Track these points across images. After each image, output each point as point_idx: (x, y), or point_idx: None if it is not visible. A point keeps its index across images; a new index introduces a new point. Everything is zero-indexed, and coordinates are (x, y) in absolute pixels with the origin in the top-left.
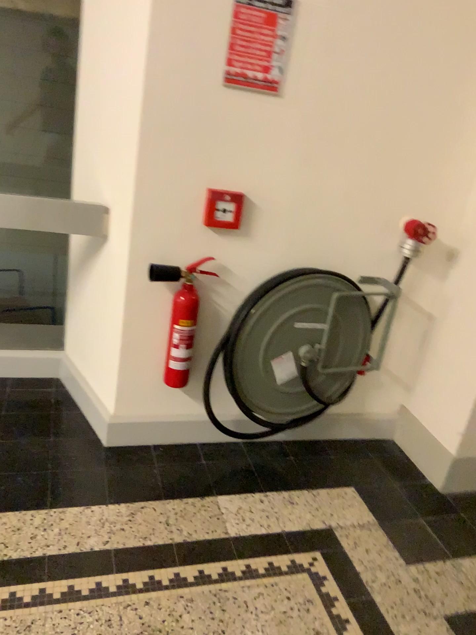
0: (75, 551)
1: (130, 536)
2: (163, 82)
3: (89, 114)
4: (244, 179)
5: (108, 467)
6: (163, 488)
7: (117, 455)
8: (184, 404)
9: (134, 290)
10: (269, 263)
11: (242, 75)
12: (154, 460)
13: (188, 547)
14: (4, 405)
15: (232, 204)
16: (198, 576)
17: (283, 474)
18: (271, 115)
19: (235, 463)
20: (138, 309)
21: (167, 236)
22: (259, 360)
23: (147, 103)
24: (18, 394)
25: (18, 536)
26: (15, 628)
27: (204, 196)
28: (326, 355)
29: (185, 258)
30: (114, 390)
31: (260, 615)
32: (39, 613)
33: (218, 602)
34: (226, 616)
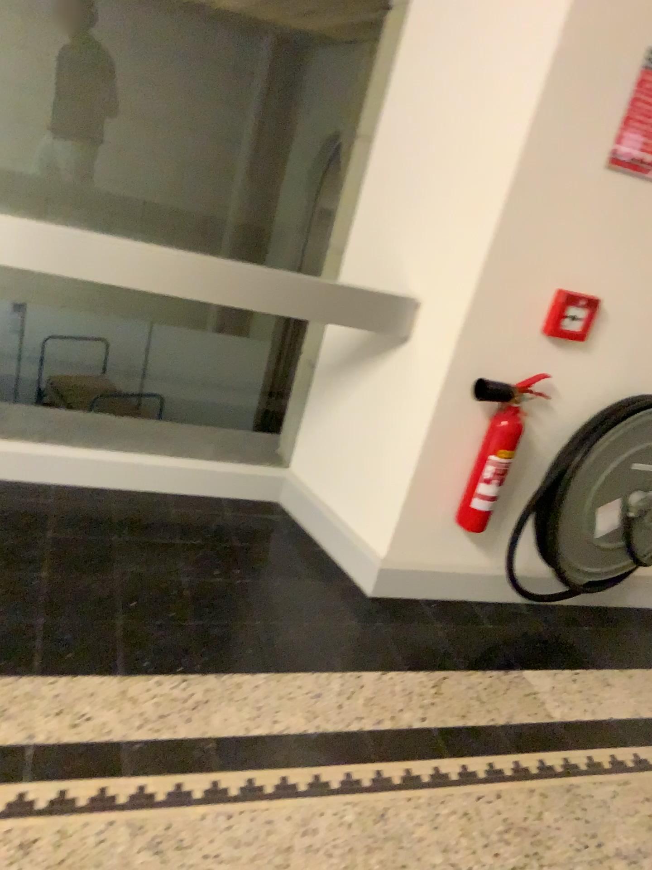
0: (395, 728)
1: (448, 714)
2: (539, 158)
3: (394, 179)
4: (598, 282)
5: (387, 625)
6: (460, 657)
7: (390, 611)
8: (466, 552)
9: (445, 408)
10: (601, 386)
11: (629, 157)
12: (434, 620)
13: (517, 732)
14: (230, 536)
15: (583, 312)
16: (543, 767)
17: (585, 648)
18: (648, 208)
19: (526, 630)
20: (445, 432)
21: (498, 346)
22: (585, 507)
23: (517, 183)
24: (240, 523)
25: (323, 706)
26: (370, 816)
27: (551, 300)
28: (651, 505)
29: (511, 374)
30: (394, 530)
31: (631, 819)
32: (389, 800)
33: (578, 799)
34: (593, 817)
